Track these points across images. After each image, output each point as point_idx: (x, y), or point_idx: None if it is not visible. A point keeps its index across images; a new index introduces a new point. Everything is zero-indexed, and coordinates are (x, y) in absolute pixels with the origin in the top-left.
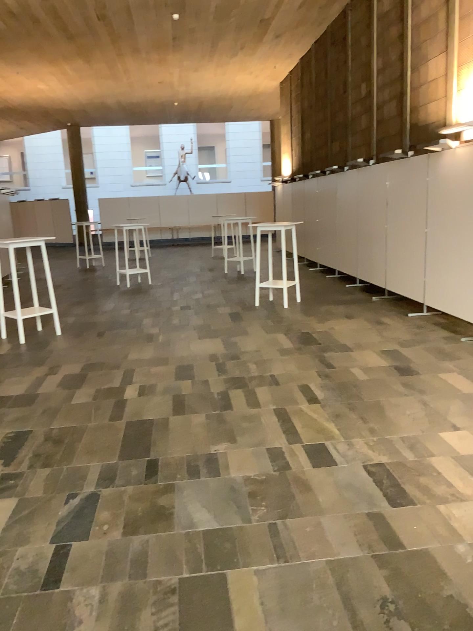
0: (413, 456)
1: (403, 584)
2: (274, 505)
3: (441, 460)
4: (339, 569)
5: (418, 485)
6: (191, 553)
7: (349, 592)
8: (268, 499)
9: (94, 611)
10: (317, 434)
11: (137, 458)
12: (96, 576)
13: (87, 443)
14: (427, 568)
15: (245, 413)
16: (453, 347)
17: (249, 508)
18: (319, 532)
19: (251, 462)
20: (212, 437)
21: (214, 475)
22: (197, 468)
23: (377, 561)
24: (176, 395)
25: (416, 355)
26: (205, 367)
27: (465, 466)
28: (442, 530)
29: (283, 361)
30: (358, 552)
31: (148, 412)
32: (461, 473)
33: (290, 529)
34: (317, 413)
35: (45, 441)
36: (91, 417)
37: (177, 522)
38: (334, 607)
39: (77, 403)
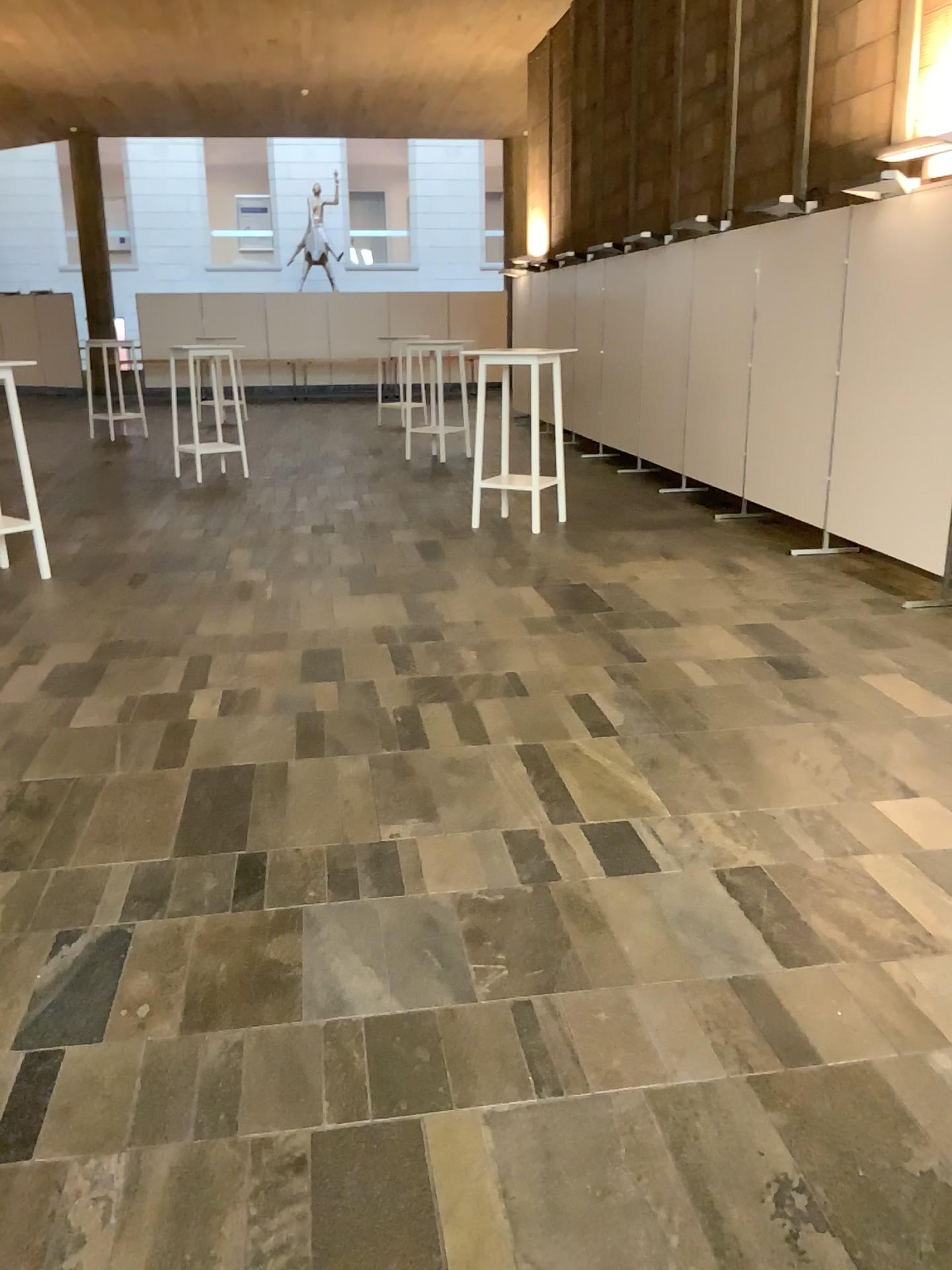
0: (822, 853)
1: (823, 1147)
2: (524, 960)
3: (883, 863)
4: (678, 1111)
5: (838, 918)
6: (339, 1075)
7: (703, 1167)
8: (511, 948)
9: (113, 1217)
10: (613, 803)
11: (219, 853)
12: (120, 1129)
13: (104, 817)
14: (872, 1109)
15: (455, 754)
16: (890, 619)
17: (470, 967)
18: (628, 1024)
19: (472, 864)
20: (385, 807)
21: (389, 891)
22: (353, 877)
23: (760, 1092)
24: (302, 713)
25: (813, 637)
26: (366, 653)
27: (936, 876)
28: (899, 1021)
29: (533, 643)
30: (719, 1072)
31: (242, 750)
32: (929, 892)
33: (564, 1017)
34: (611, 757)
35: (11, 811)
36: (115, 758)
37: (309, 1001)
38: (670, 1204)
39: (83, 728)
